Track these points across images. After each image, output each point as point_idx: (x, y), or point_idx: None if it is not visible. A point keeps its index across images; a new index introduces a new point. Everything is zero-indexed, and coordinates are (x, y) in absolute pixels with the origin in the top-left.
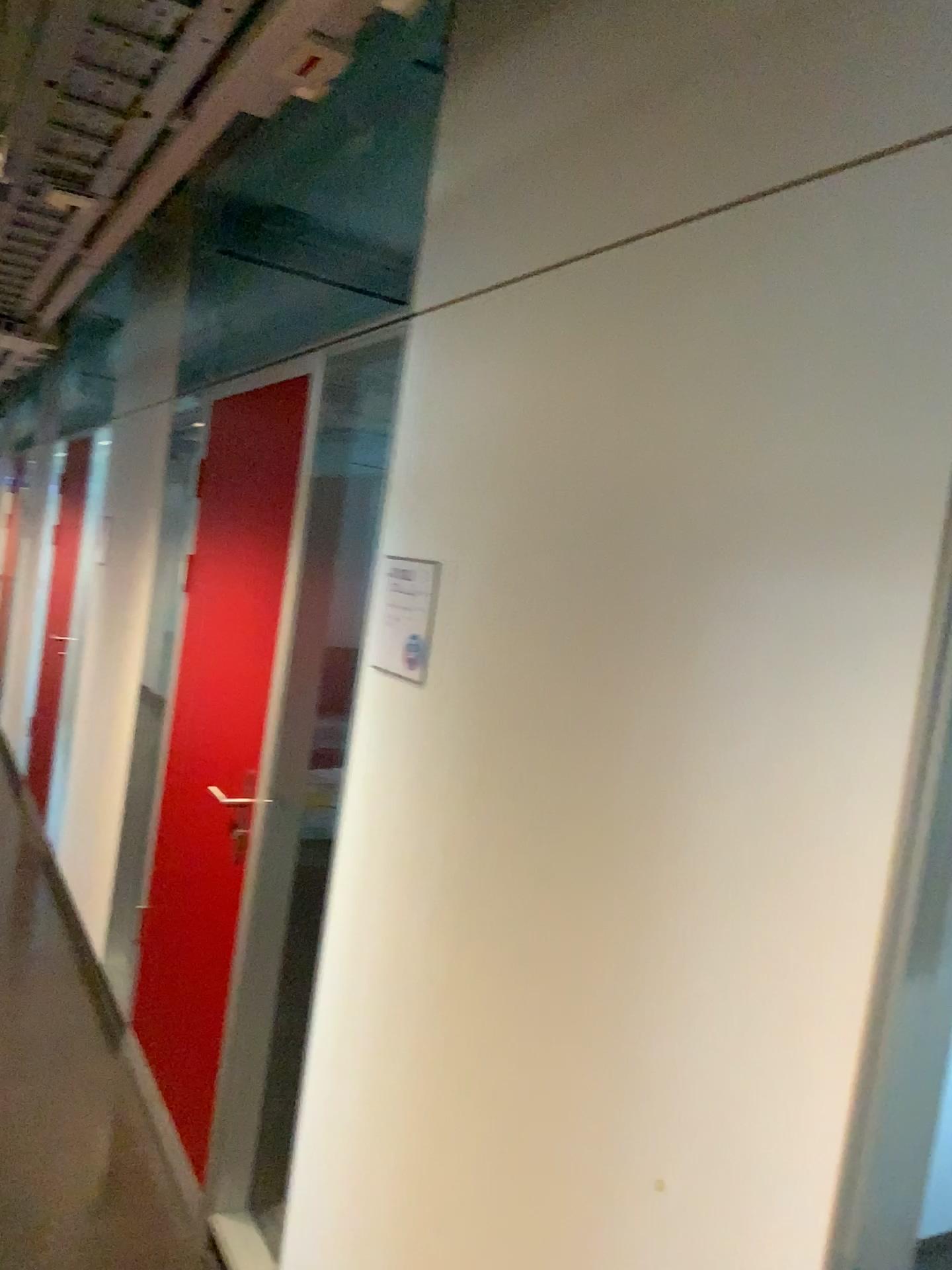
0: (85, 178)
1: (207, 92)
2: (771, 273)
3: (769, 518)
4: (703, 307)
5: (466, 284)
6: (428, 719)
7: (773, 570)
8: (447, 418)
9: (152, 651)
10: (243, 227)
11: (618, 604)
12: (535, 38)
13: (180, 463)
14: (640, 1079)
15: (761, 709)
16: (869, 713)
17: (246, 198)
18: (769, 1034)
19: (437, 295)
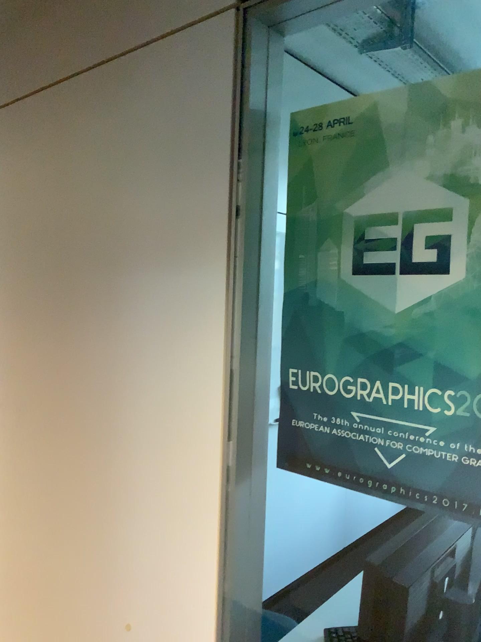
0: None
1: None
2: (128, 101)
3: (141, 240)
4: (94, 123)
5: None
6: None
7: (147, 269)
8: None
9: None
10: None
11: (68, 298)
12: None
13: None
14: (110, 568)
15: (150, 348)
16: (203, 342)
17: None
18: (173, 528)
19: None
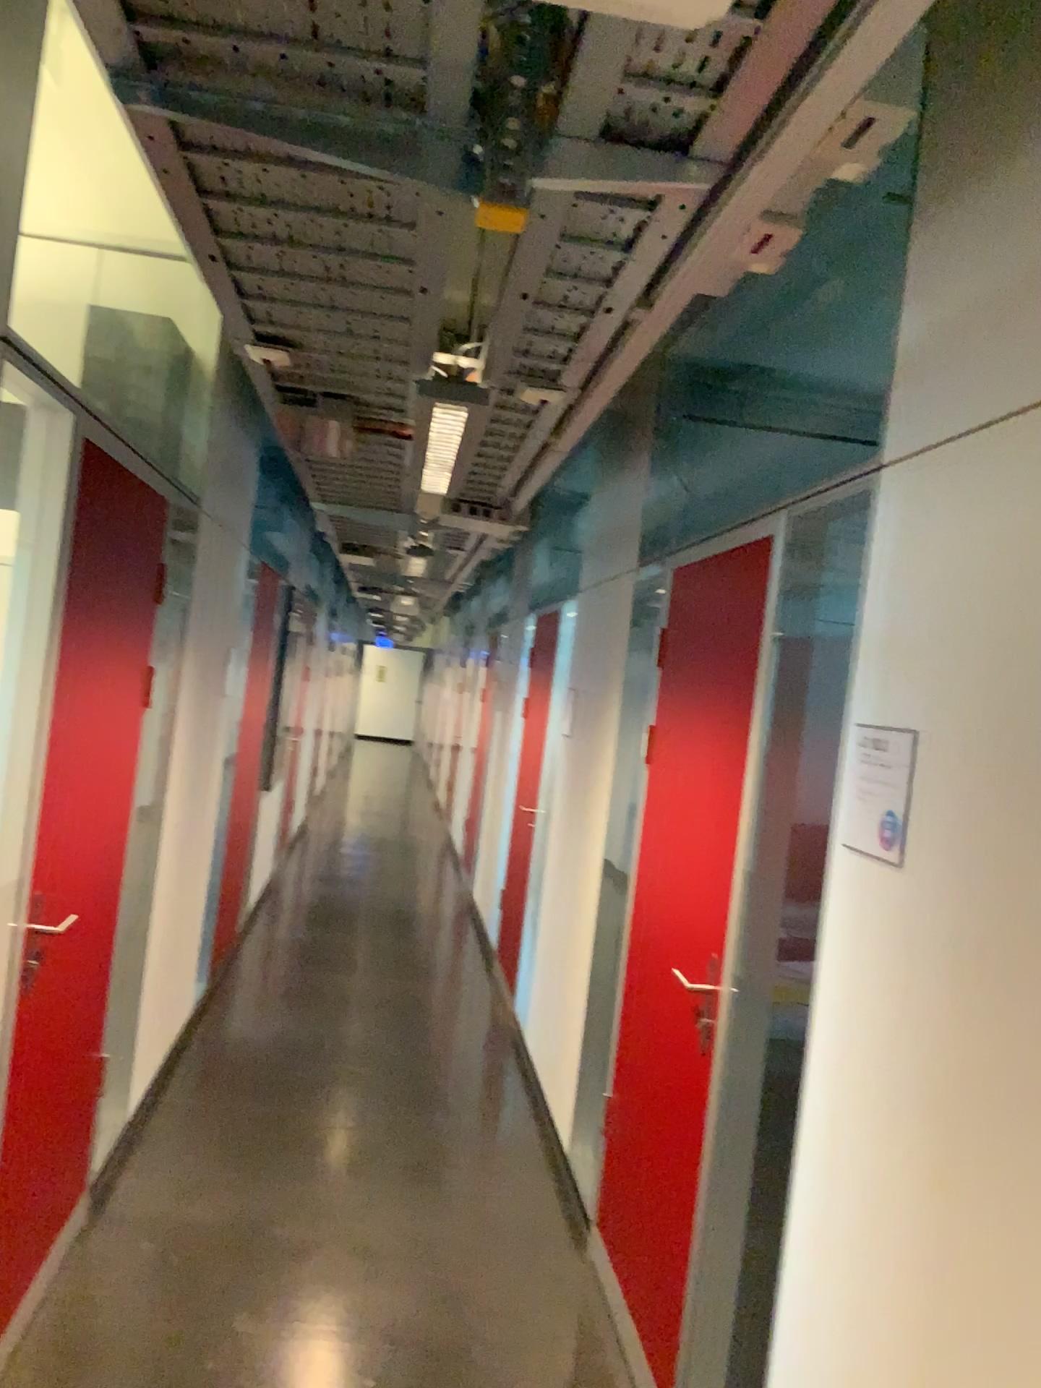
0: (552, 372)
1: (664, 282)
2: None
3: None
4: None
5: (937, 433)
6: (905, 906)
7: None
8: (920, 576)
9: (614, 826)
10: (704, 391)
11: None
12: (1006, 170)
13: (642, 633)
14: None
15: None
16: None
17: (707, 362)
18: None
19: (906, 446)
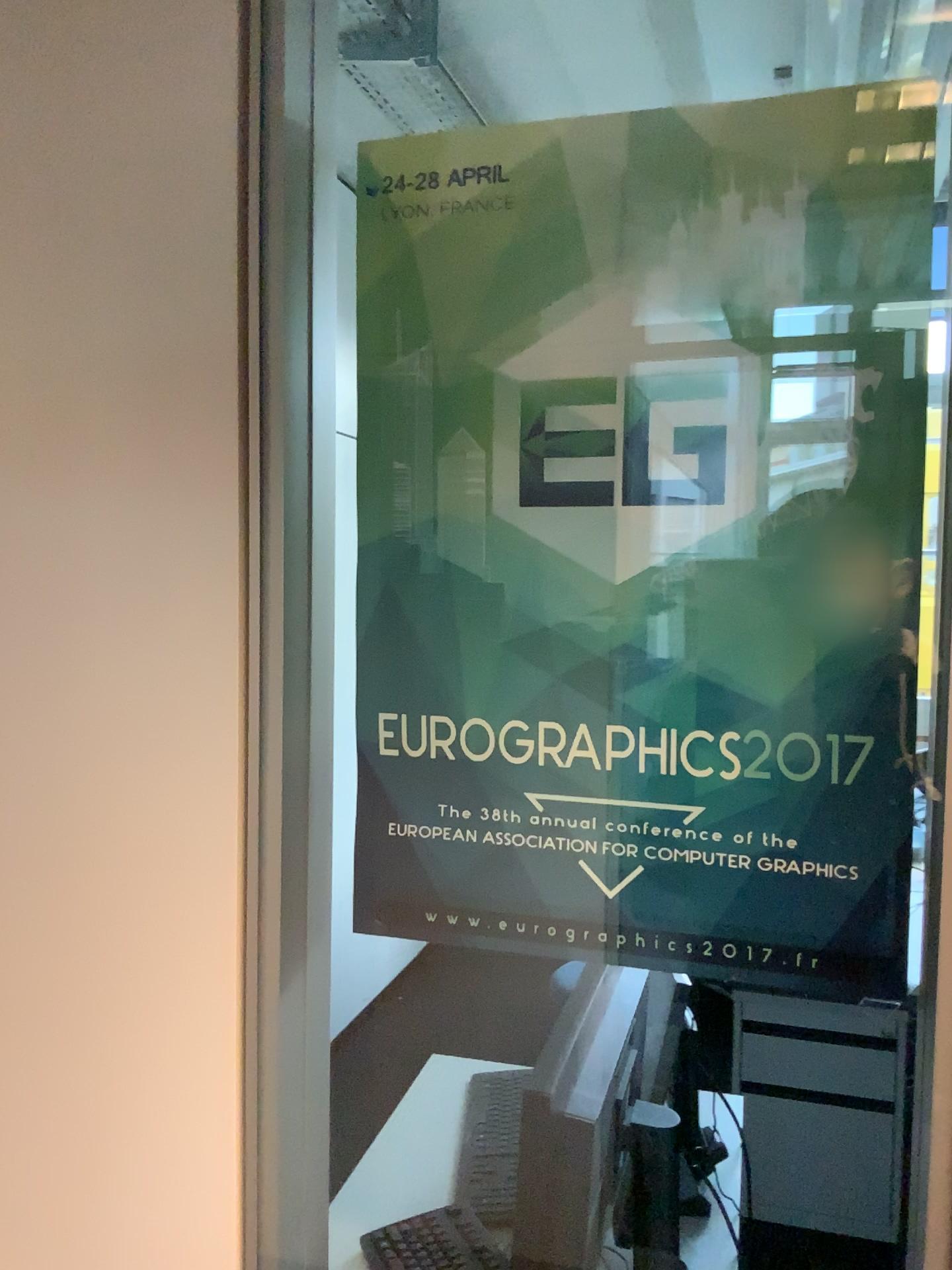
0: None
1: None
2: None
3: None
4: None
5: None
6: None
7: (4, 496)
8: None
9: None
10: None
11: None
12: None
13: None
14: None
15: (21, 690)
16: (179, 668)
17: None
18: (113, 1115)
19: None
